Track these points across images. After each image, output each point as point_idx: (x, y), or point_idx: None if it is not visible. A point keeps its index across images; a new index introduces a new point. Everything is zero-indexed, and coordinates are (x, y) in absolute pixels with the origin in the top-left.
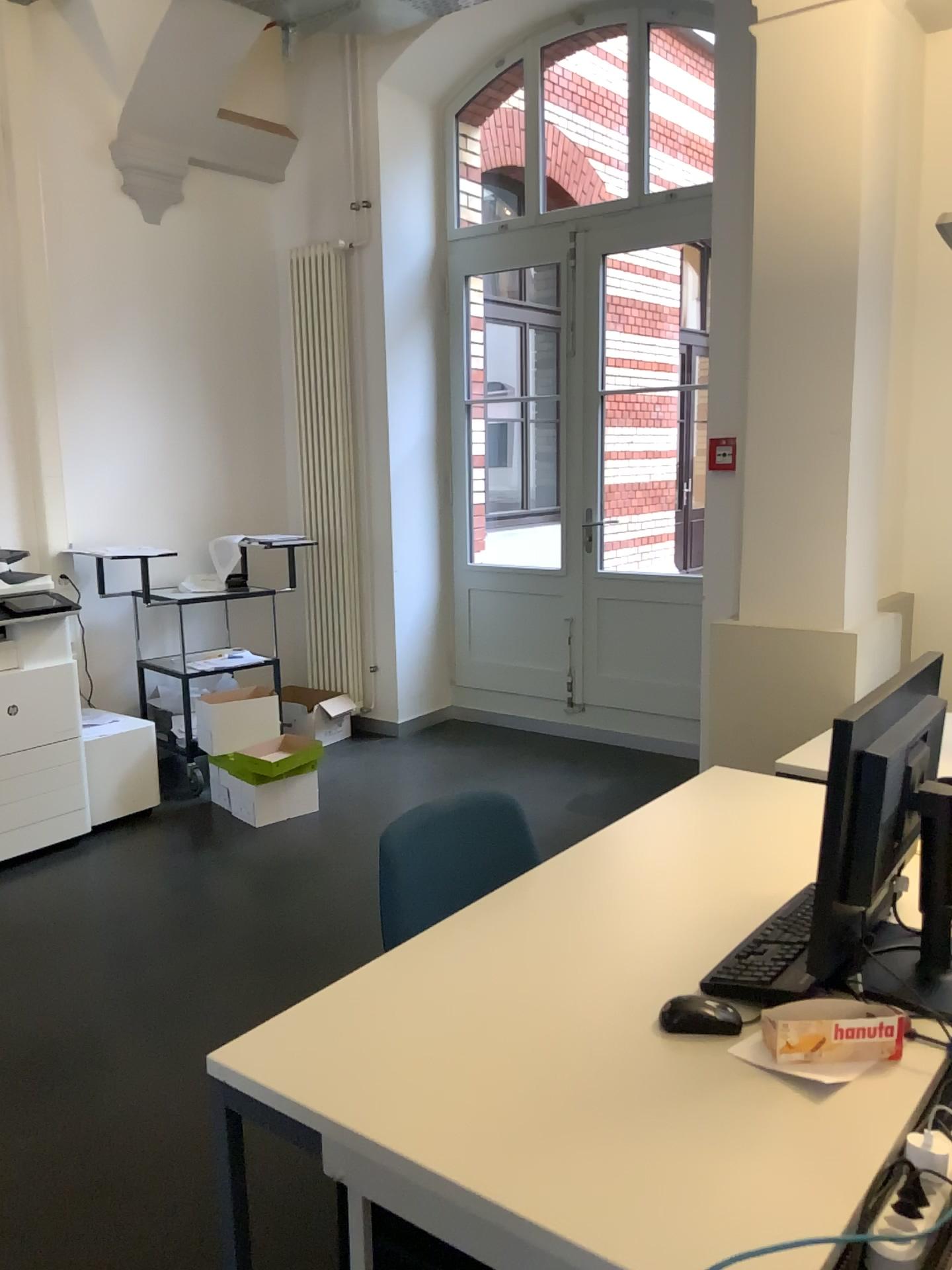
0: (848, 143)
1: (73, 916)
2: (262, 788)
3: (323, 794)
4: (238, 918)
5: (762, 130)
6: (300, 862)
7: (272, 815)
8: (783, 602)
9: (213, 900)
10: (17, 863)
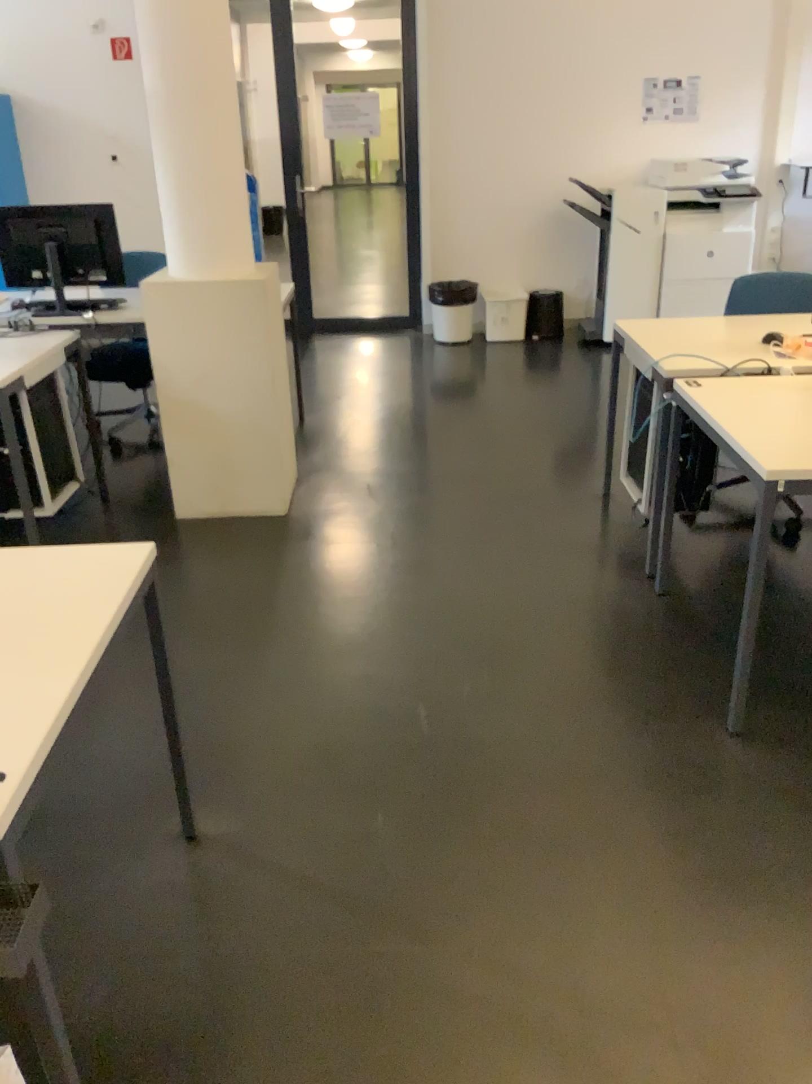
0: None
1: None
2: None
3: None
4: None
5: None
6: None
7: None
8: None
9: None
10: None
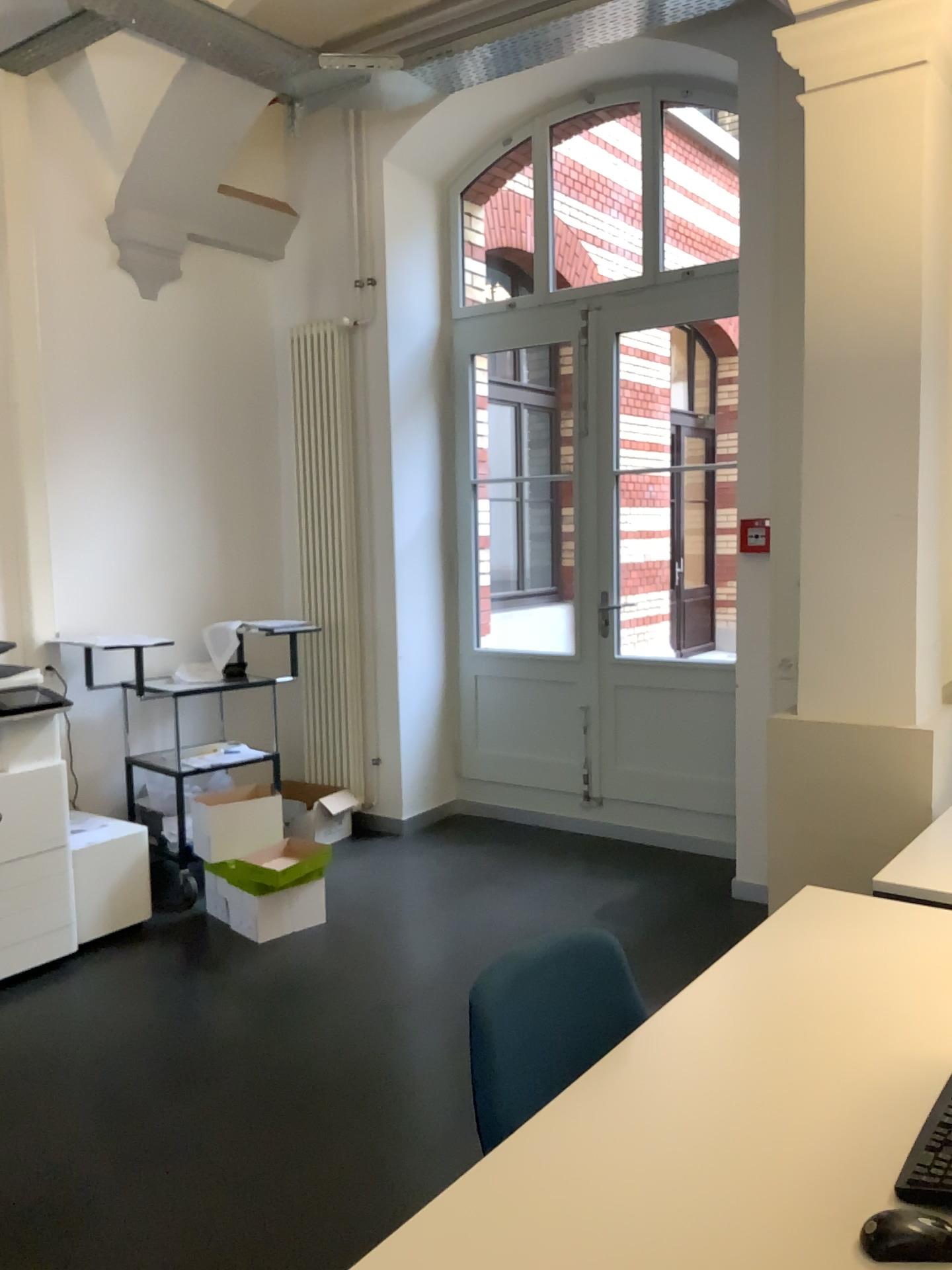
0: (907, 215)
1: (61, 1054)
2: (266, 899)
3: (329, 903)
4: (249, 1054)
5: (810, 202)
6: (311, 984)
7: (277, 928)
8: (846, 696)
9: (219, 1032)
10: None
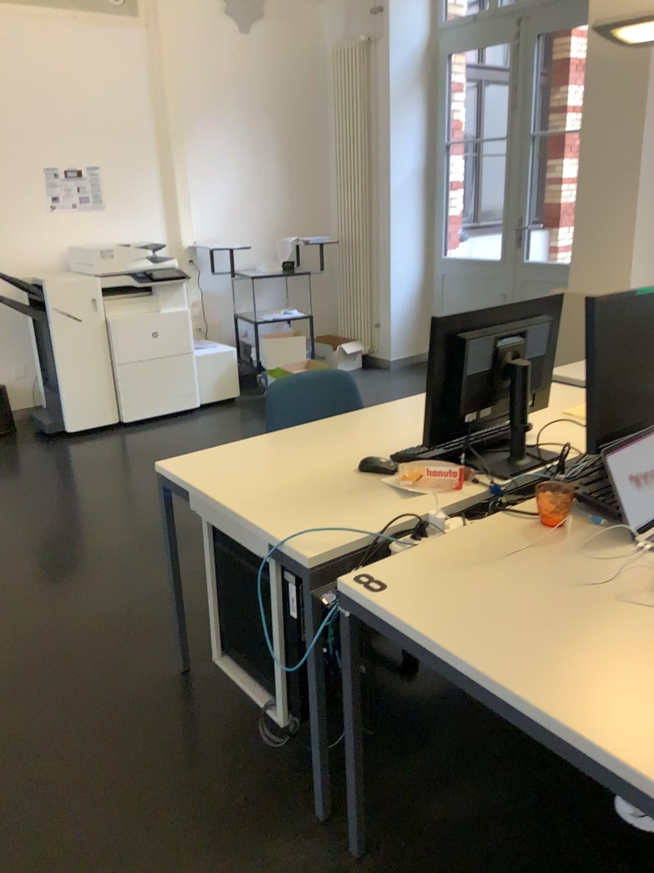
0: None
1: (179, 445)
2: None
3: None
4: None
5: None
6: None
7: None
8: (590, 277)
9: None
10: (158, 418)
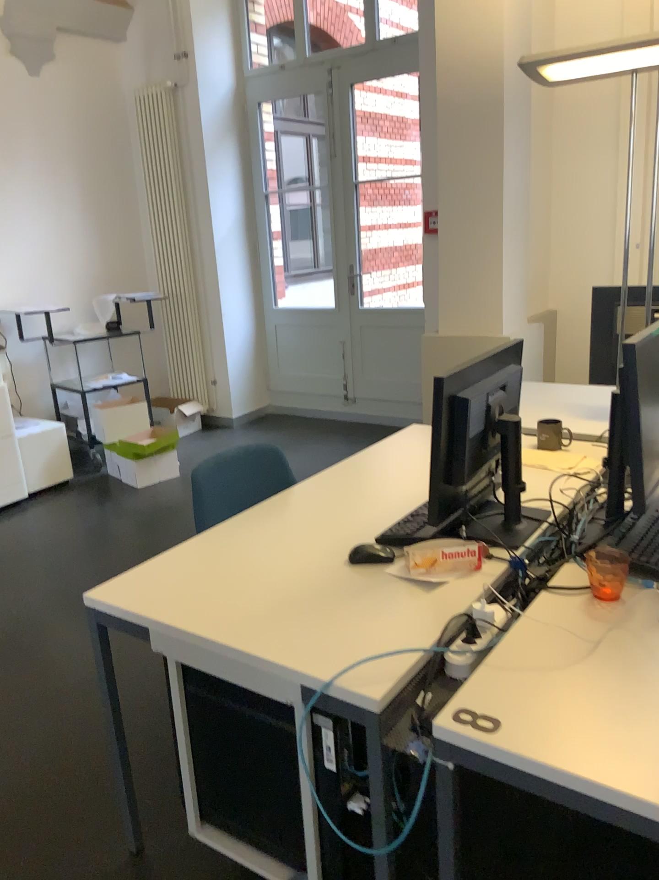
0: (494, 4)
1: (19, 547)
2: (140, 461)
3: (182, 464)
4: (126, 541)
5: None
6: (167, 506)
7: (148, 478)
8: (465, 319)
9: (110, 532)
10: None
